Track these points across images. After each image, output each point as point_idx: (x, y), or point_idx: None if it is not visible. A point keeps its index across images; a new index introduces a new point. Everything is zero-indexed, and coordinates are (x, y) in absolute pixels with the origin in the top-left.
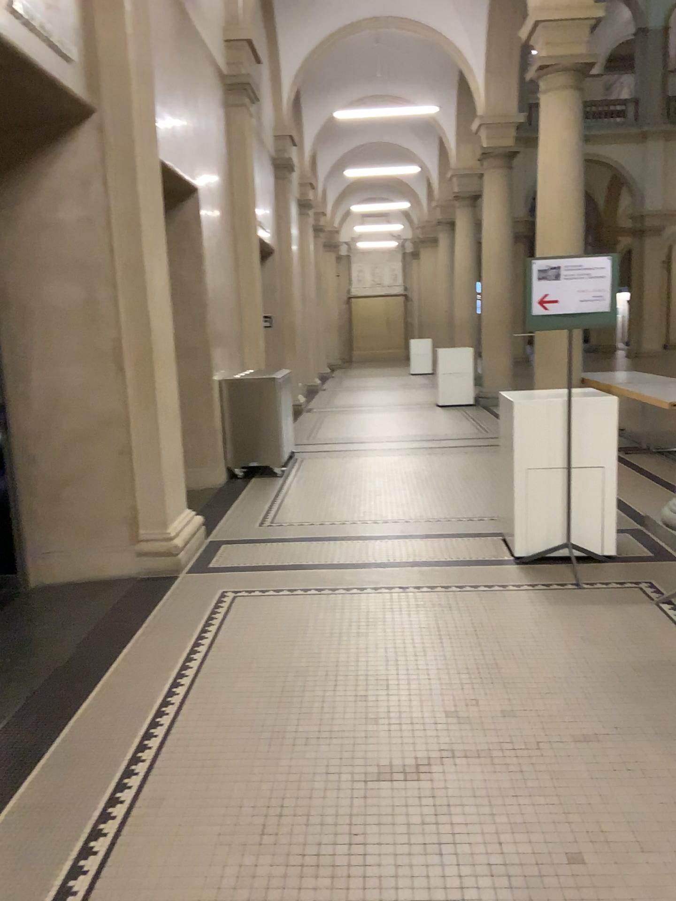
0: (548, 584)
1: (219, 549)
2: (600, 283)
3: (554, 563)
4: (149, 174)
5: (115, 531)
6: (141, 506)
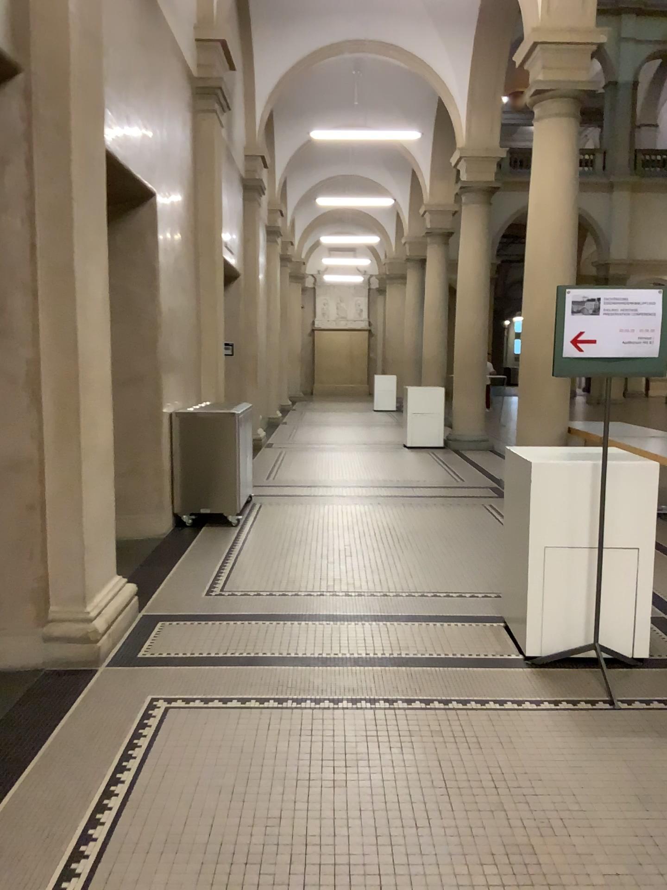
0: (577, 704)
1: (153, 632)
2: (651, 321)
3: (577, 669)
4: (85, 155)
5: (16, 611)
6: (53, 578)
